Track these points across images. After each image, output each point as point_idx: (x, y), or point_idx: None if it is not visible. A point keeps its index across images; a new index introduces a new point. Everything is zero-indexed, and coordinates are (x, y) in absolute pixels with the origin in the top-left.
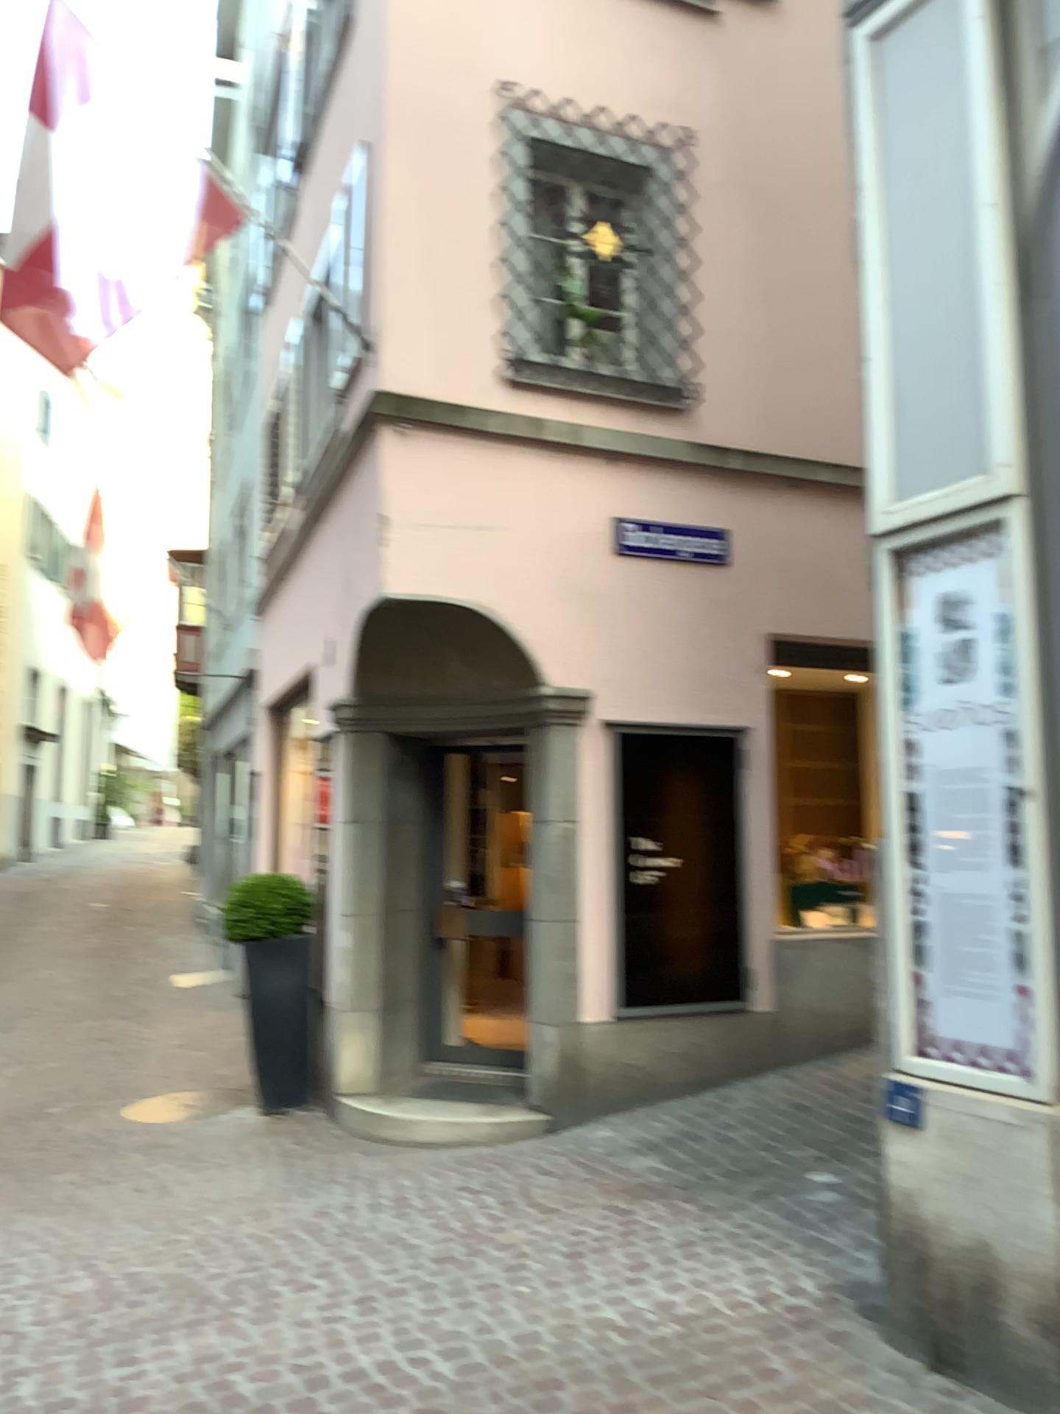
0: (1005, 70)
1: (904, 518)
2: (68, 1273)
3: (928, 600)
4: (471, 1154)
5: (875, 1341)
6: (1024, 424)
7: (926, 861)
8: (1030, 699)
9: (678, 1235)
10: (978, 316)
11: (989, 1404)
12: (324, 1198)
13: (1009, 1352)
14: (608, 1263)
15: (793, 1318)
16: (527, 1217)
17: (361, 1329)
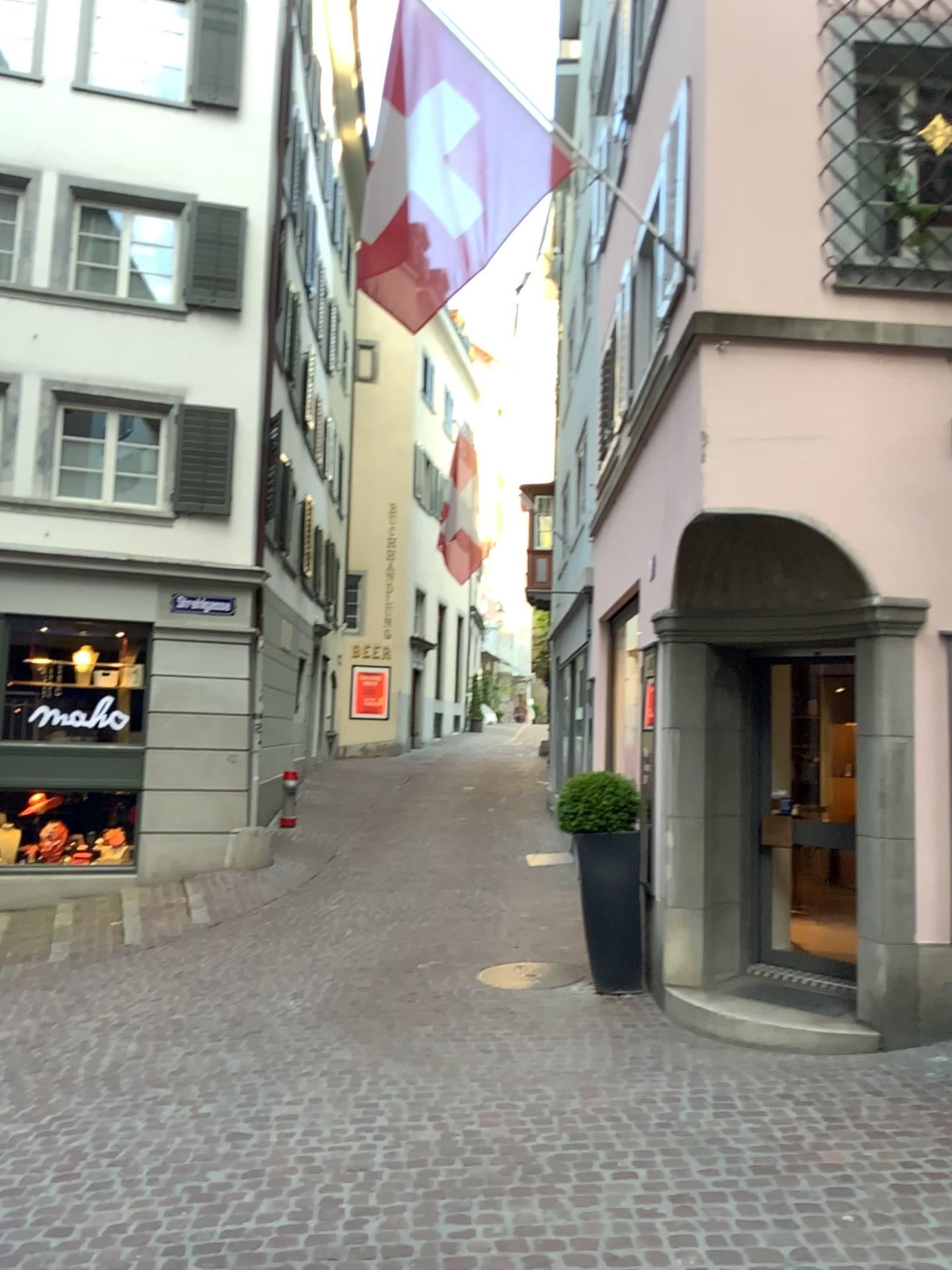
0: None
1: None
2: (416, 1123)
3: None
4: (795, 1060)
5: None
6: None
7: None
8: None
9: None
10: None
11: None
12: (648, 1086)
13: None
14: (942, 1205)
15: None
16: (852, 1138)
17: (675, 1230)
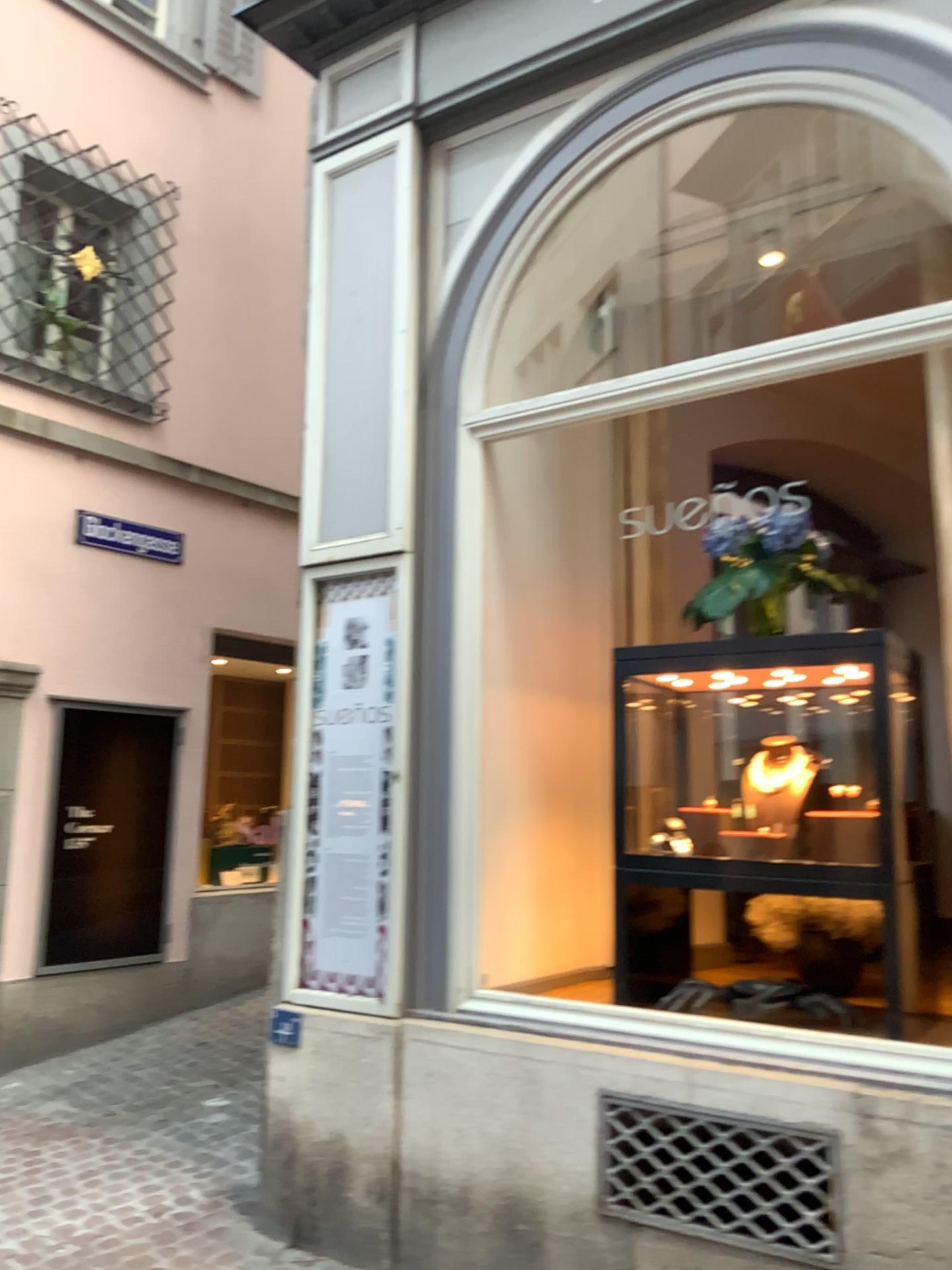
0: (422, 233)
1: (323, 556)
2: None
3: (336, 623)
4: None
5: (247, 1231)
6: (415, 499)
7: (319, 830)
8: (403, 706)
9: (80, 1168)
10: (389, 410)
11: (331, 1264)
12: None
13: (350, 1219)
14: (10, 1201)
15: (179, 1224)
16: None
17: None
